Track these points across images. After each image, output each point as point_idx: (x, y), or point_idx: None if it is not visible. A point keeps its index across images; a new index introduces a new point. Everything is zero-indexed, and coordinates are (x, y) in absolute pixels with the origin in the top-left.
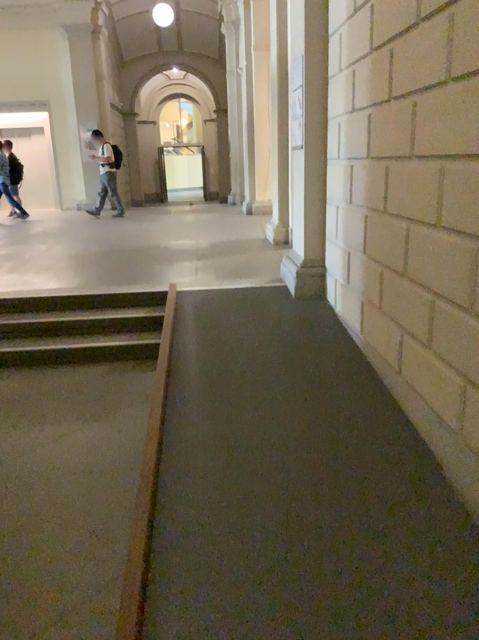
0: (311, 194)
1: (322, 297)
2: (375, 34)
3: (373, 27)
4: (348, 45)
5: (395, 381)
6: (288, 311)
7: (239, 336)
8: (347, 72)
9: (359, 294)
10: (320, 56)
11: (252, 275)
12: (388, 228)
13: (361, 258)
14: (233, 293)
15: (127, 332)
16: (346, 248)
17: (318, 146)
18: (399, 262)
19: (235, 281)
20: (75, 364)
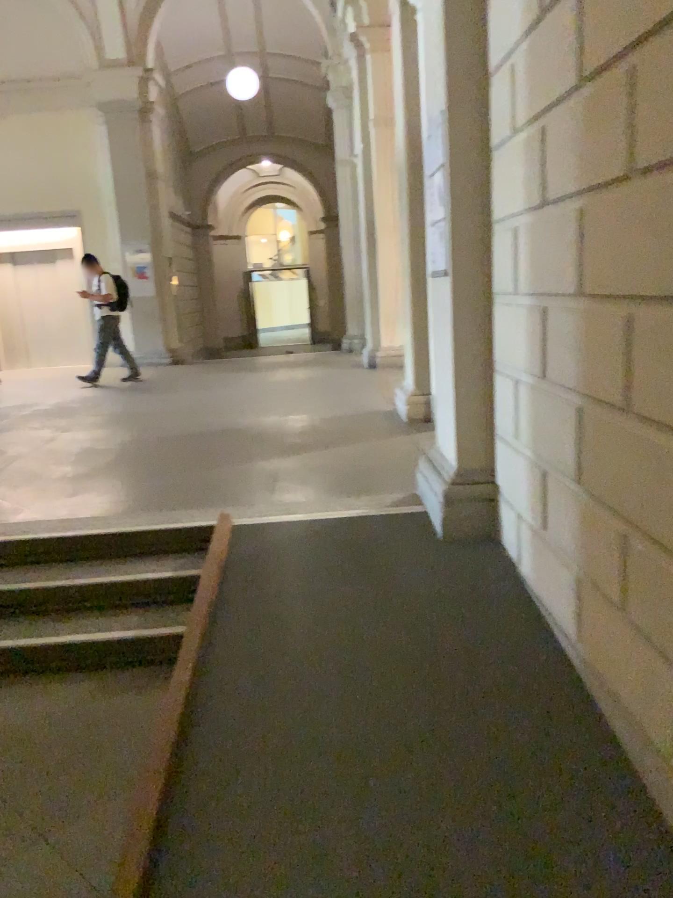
0: (466, 354)
1: (492, 541)
2: (591, 45)
3: (584, 32)
4: (530, 81)
5: (669, 788)
6: (429, 574)
7: (334, 636)
8: (529, 132)
9: (569, 560)
10: (475, 112)
11: (367, 494)
12: (637, 444)
13: (572, 491)
14: (330, 532)
15: (140, 607)
16: (538, 462)
17: (477, 270)
18: (672, 529)
19: (336, 507)
20: (39, 676)
